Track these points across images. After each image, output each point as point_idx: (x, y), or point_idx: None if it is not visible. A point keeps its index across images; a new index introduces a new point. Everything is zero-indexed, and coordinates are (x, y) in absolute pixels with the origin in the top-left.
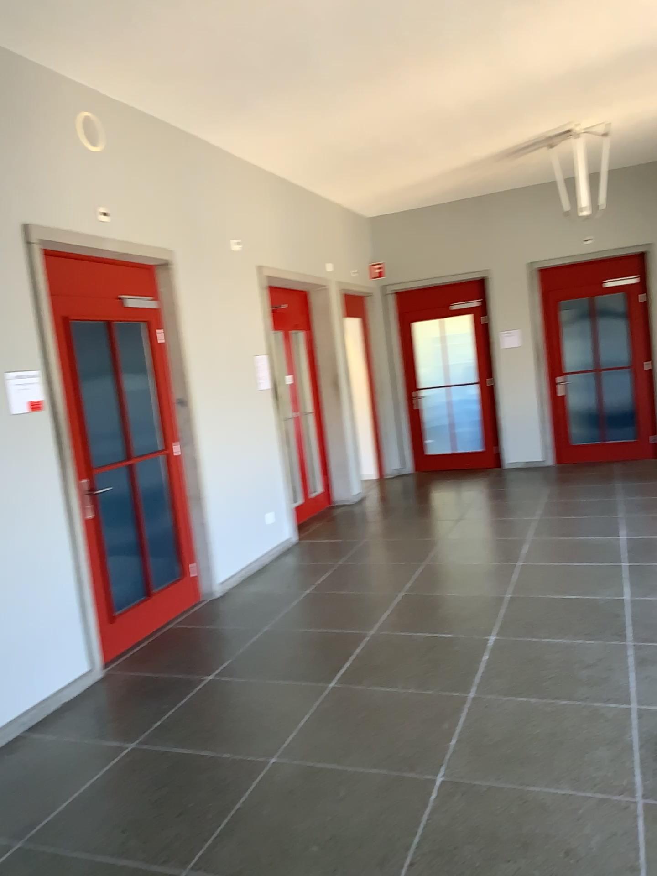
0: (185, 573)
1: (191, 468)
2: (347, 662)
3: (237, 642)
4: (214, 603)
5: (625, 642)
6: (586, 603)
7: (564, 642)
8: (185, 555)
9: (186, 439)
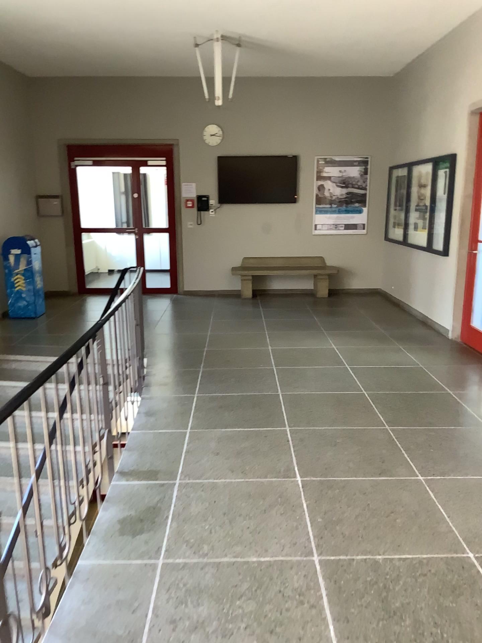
0: None
1: None
2: None
3: None
4: None
5: None
6: None
7: None
8: None
9: None
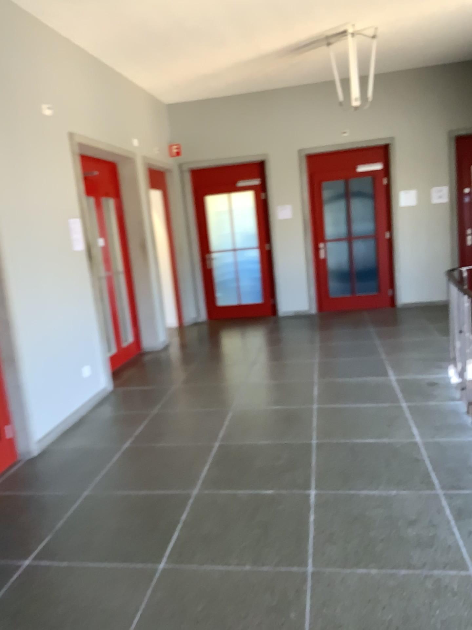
0: (2, 434)
1: (6, 329)
2: (175, 533)
3: (57, 511)
4: (34, 462)
5: (437, 492)
6: (388, 448)
7: (382, 495)
8: (1, 416)
9: (0, 301)
